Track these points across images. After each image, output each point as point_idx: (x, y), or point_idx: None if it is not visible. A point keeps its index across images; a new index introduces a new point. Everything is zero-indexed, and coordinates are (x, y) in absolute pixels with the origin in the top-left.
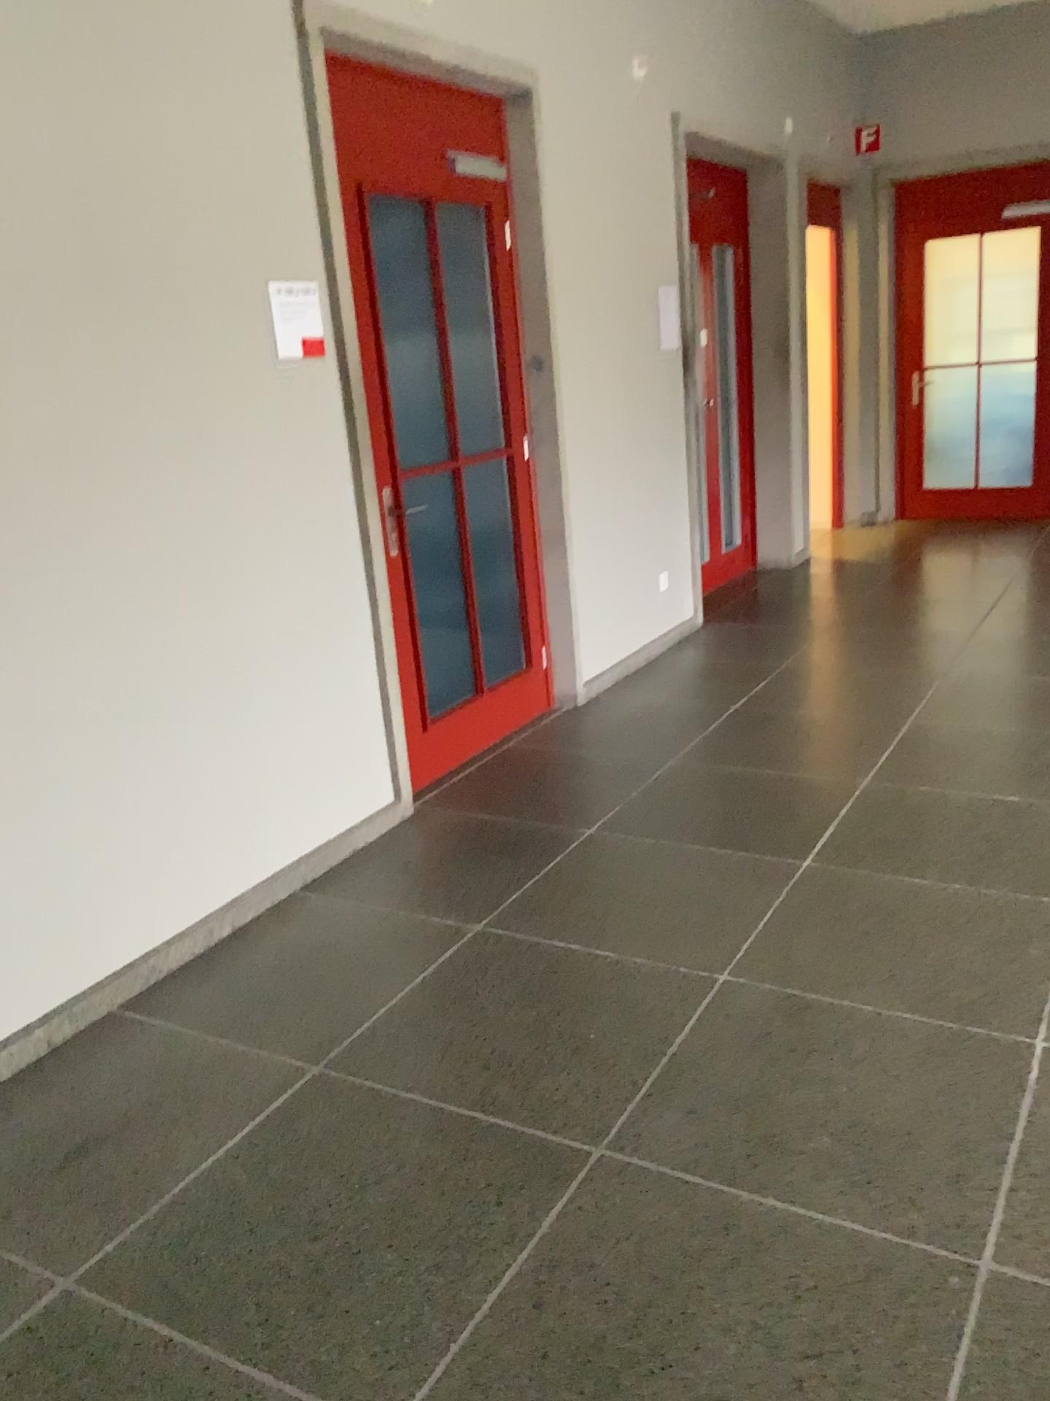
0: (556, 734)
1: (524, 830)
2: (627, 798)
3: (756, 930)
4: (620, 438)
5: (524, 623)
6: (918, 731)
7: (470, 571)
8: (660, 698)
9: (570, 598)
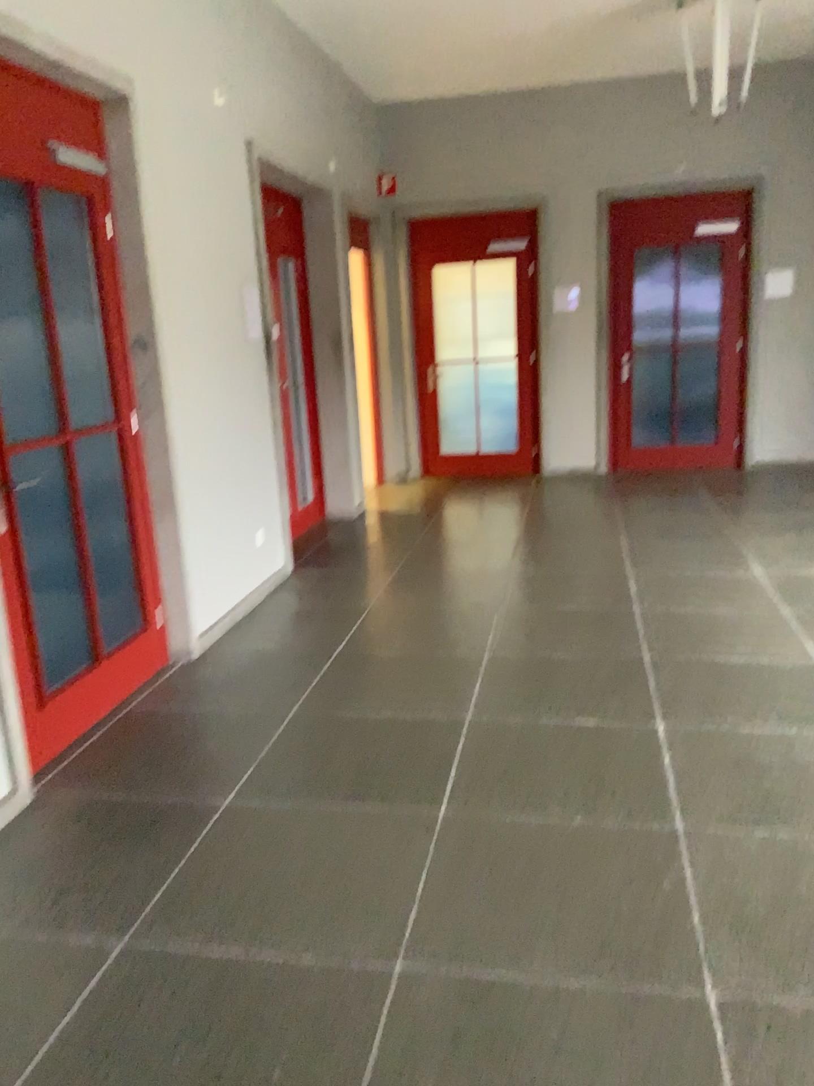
0: (174, 692)
1: (157, 807)
2: (255, 757)
3: (414, 899)
4: (217, 413)
5: (137, 588)
6: (497, 664)
7: (83, 542)
8: (267, 647)
9: (180, 560)
